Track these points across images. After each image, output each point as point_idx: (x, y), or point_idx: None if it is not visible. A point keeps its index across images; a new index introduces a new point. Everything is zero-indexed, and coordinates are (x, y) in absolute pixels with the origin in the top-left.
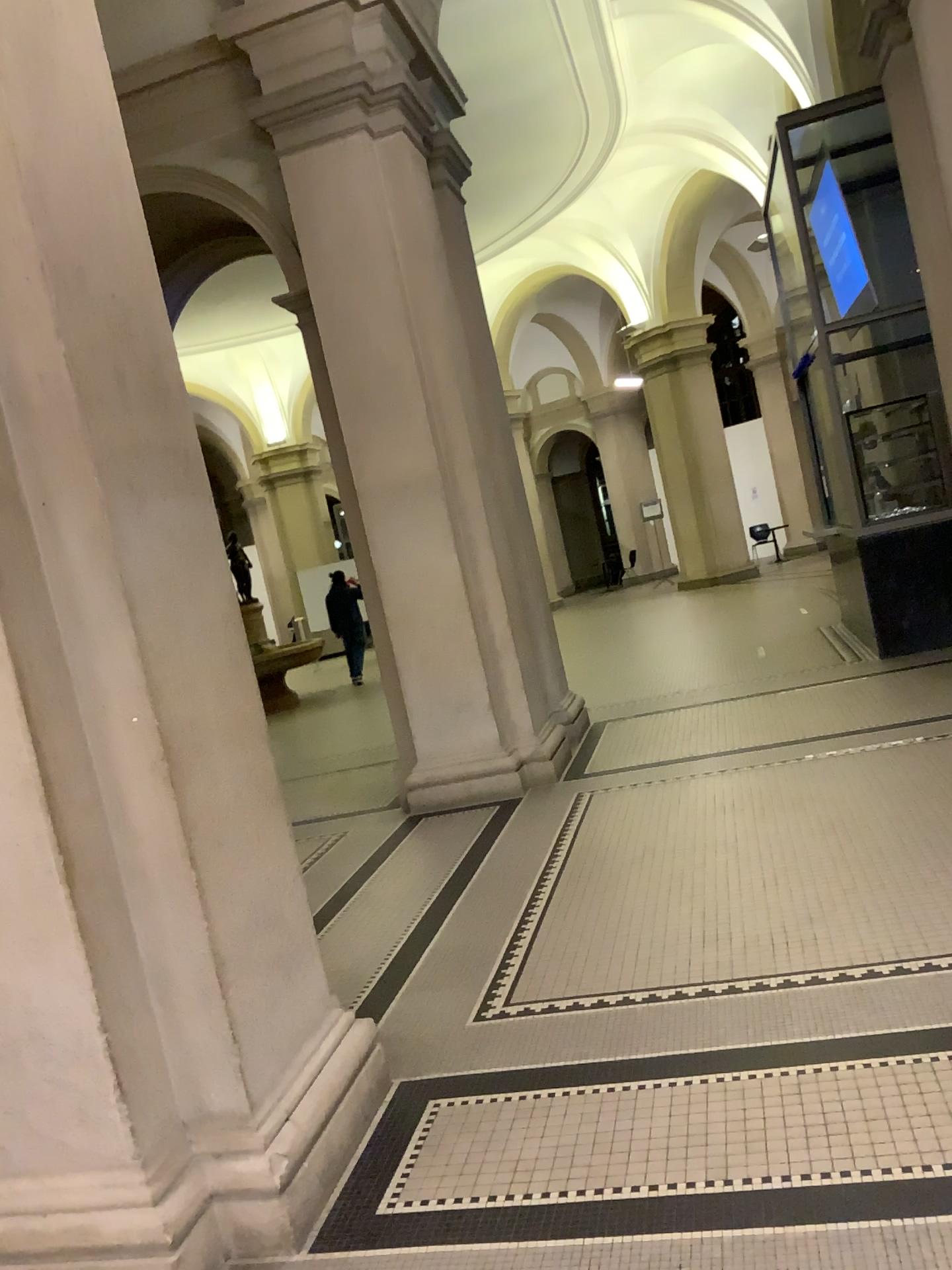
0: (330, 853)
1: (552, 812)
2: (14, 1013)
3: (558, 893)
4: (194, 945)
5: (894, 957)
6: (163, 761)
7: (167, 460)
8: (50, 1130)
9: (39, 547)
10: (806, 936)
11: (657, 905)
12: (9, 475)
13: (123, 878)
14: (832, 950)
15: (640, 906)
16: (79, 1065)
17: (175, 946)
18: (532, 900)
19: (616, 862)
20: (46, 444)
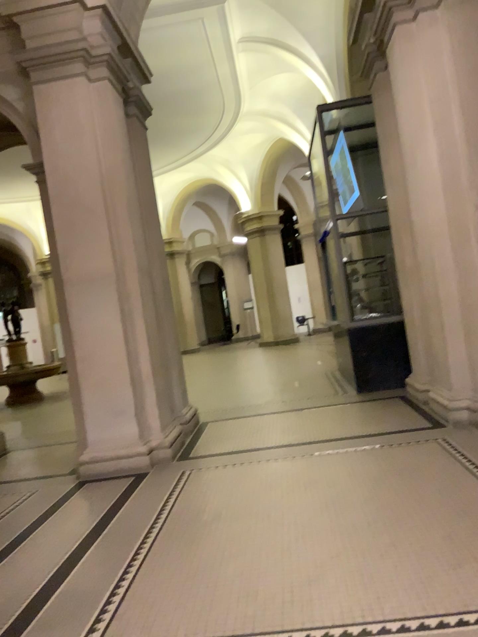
0: (19, 507)
1: (163, 483)
2: None
3: (152, 549)
4: None
5: (361, 622)
6: None
7: None
8: None
9: None
10: (305, 598)
11: (212, 563)
12: None
13: None
14: (320, 613)
15: (202, 563)
16: None
17: None
18: (134, 553)
19: (193, 525)
20: None
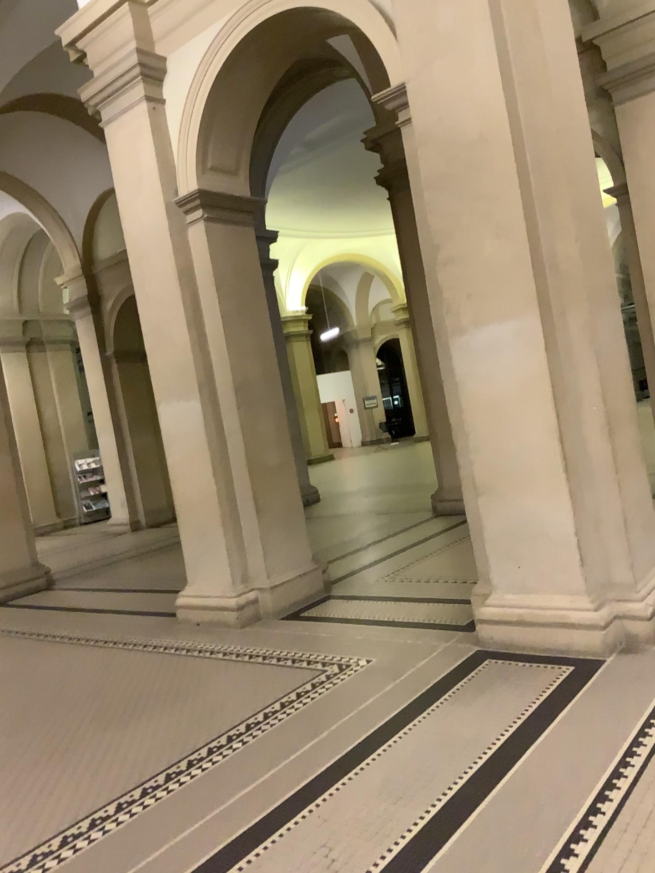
0: None
1: None
2: (536, 526)
3: None
4: (613, 509)
5: None
6: (605, 427)
7: (608, 293)
8: (547, 576)
9: (559, 332)
10: None
11: None
12: (550, 302)
13: (584, 476)
14: None
15: None
16: (564, 549)
17: (604, 508)
18: None
19: None
20: (565, 288)
